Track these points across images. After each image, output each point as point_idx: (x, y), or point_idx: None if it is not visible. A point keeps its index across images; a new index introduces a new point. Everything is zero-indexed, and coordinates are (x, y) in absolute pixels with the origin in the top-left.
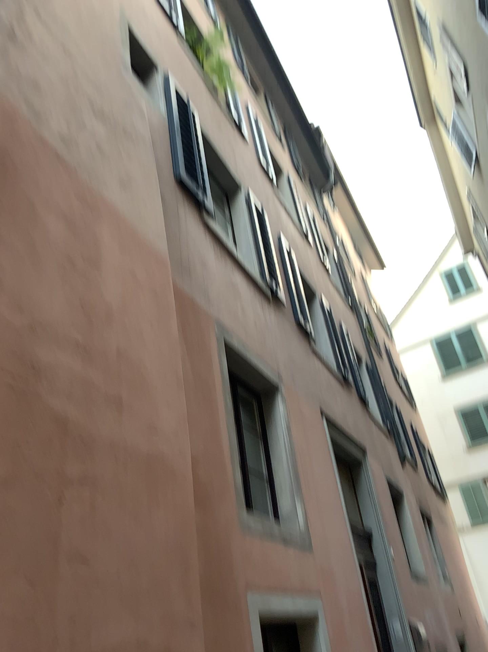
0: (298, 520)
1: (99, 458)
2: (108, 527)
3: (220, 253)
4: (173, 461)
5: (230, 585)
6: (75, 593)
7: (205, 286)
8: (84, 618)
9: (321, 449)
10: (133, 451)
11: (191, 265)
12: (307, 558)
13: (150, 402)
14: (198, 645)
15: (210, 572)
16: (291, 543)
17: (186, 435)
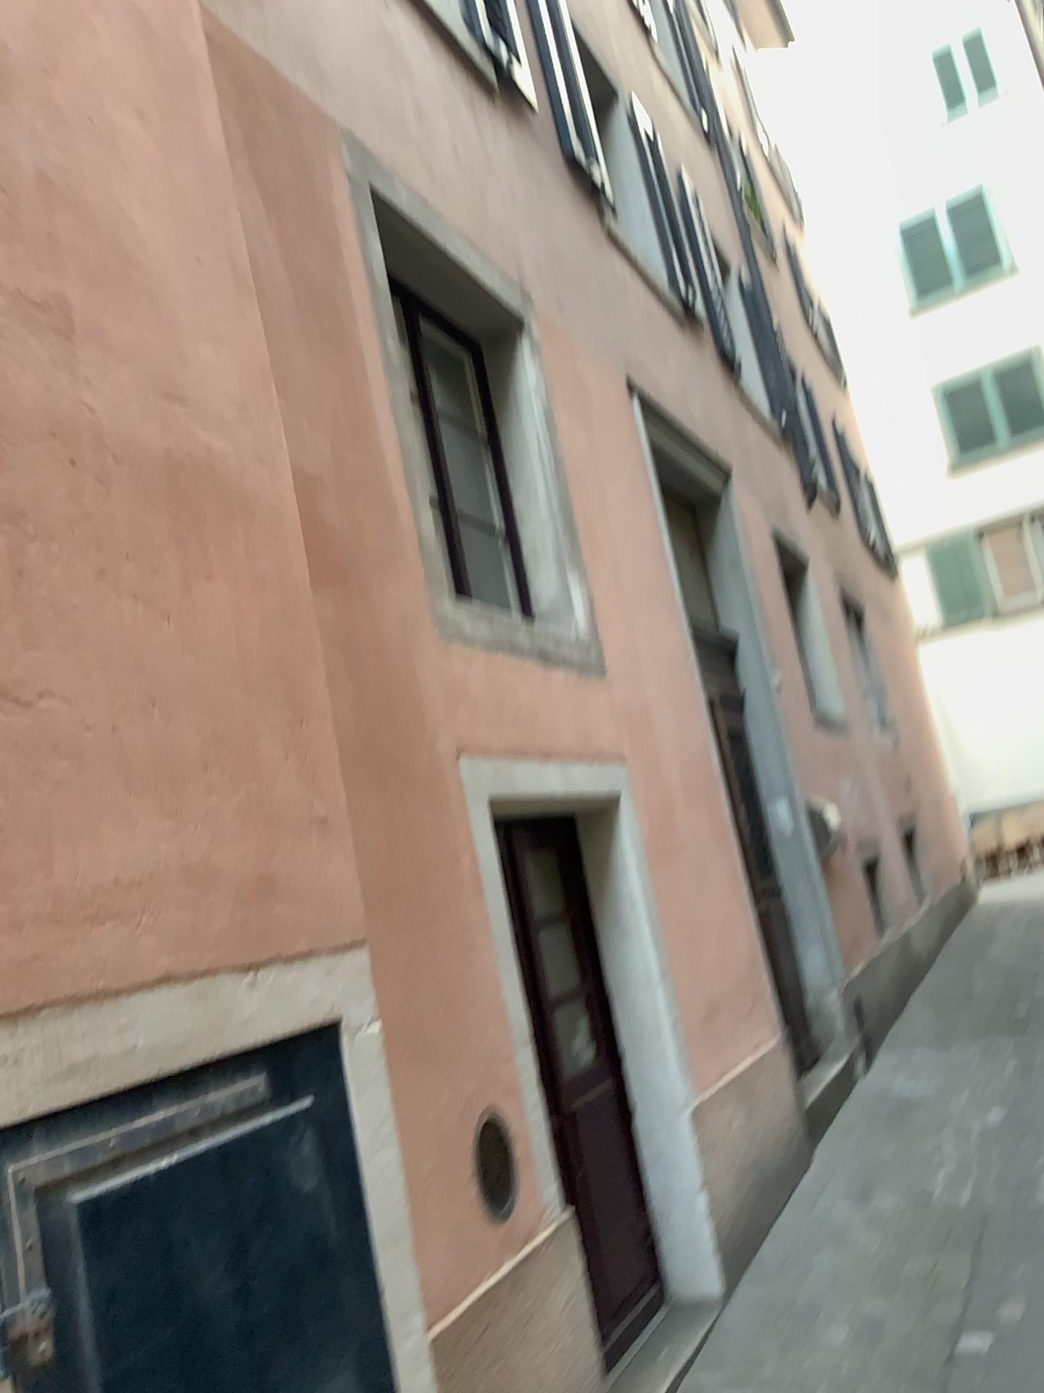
0: (575, 617)
1: (25, 463)
2: (77, 629)
3: None
4: (244, 478)
5: (419, 749)
6: (1, 776)
7: (309, 39)
8: (37, 829)
9: (628, 467)
10: (127, 449)
11: None
12: (595, 692)
13: (165, 330)
14: (341, 866)
15: (368, 723)
16: (561, 663)
17: (278, 418)
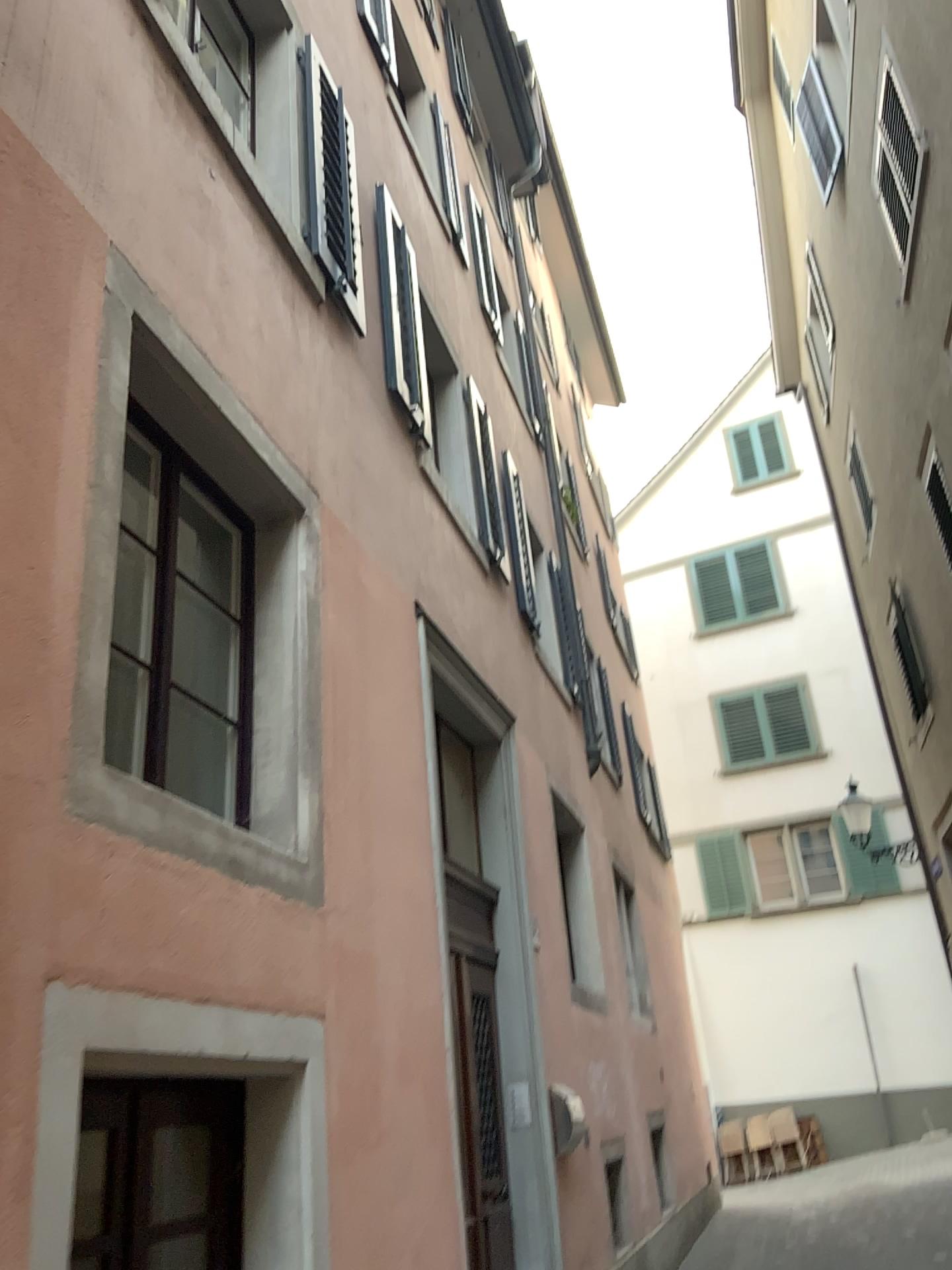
0: (294, 831)
1: None
2: None
3: (181, 110)
4: None
5: None
6: None
7: (97, 147)
8: None
9: (397, 686)
10: None
11: (56, 66)
12: (297, 925)
13: None
14: None
15: None
16: (258, 882)
17: None
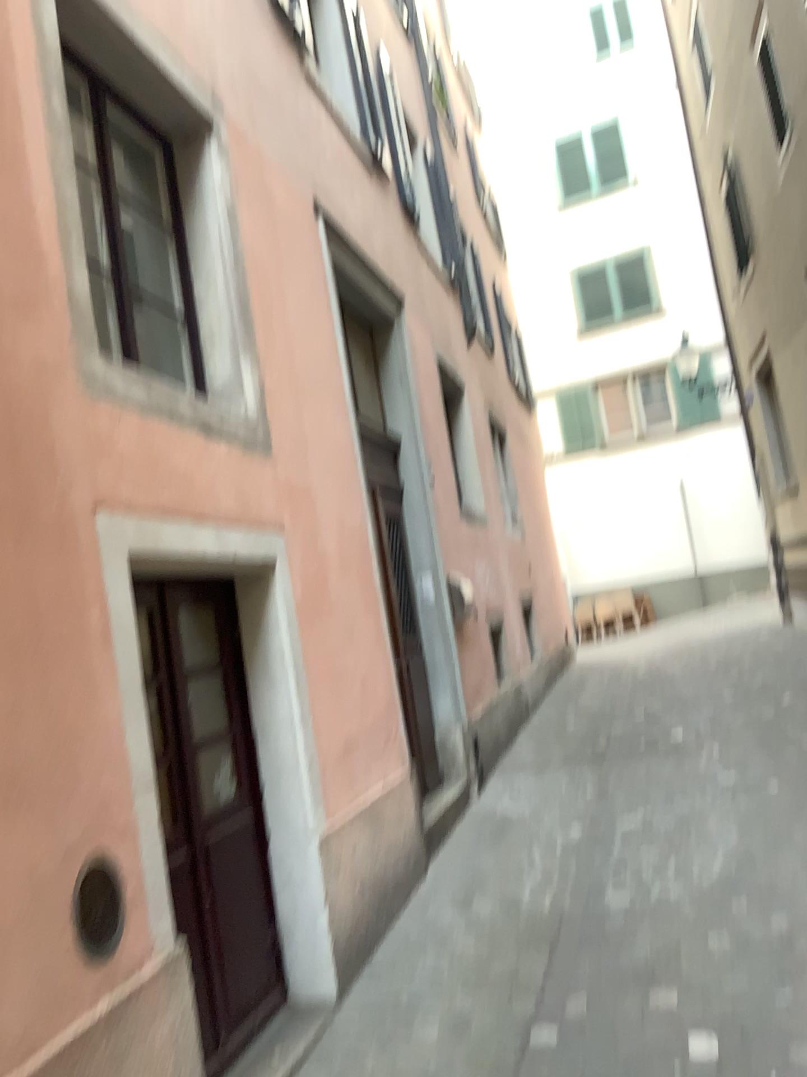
0: (245, 397)
1: None
2: None
3: None
4: None
5: (51, 498)
6: None
7: None
8: None
9: (308, 276)
10: None
11: None
12: (257, 466)
13: None
14: None
15: None
16: (224, 436)
17: None
